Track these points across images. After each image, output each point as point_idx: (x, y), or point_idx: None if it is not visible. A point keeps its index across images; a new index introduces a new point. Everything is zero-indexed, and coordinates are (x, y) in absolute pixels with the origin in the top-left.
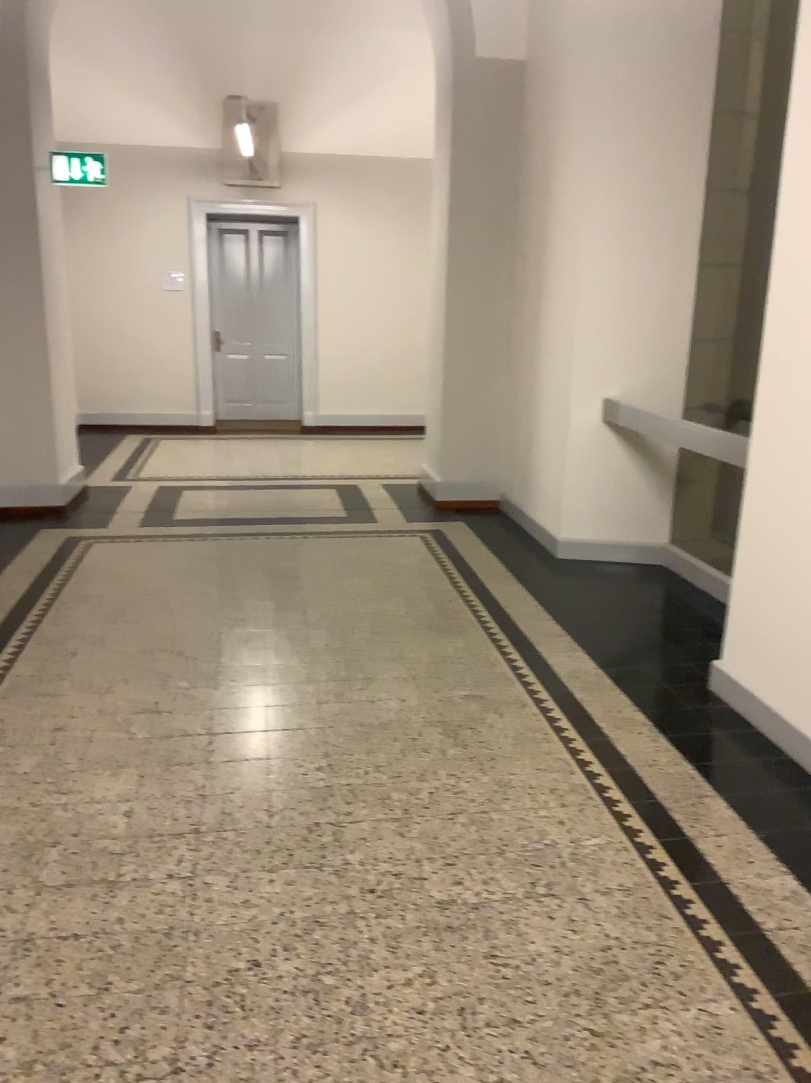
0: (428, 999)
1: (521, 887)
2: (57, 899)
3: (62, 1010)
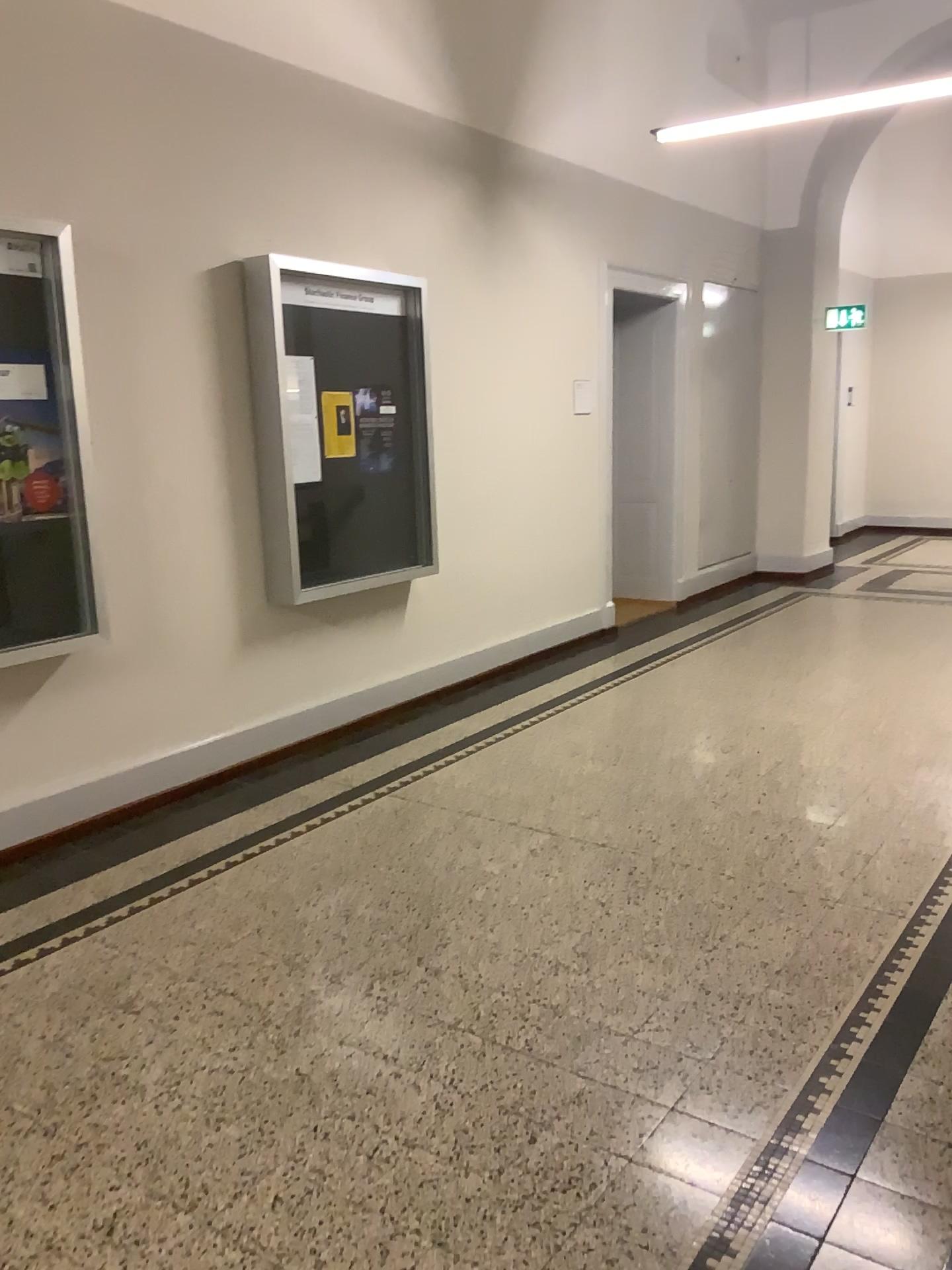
0: (831, 746)
1: (923, 737)
2: (693, 698)
3: (679, 718)
